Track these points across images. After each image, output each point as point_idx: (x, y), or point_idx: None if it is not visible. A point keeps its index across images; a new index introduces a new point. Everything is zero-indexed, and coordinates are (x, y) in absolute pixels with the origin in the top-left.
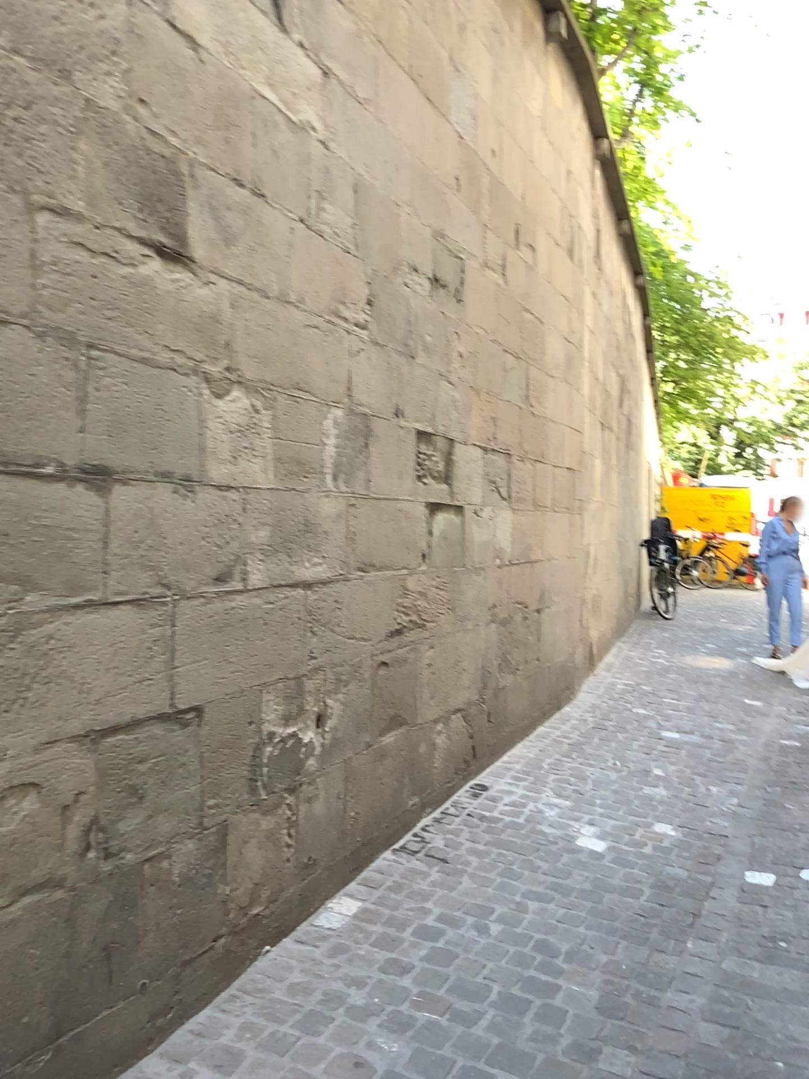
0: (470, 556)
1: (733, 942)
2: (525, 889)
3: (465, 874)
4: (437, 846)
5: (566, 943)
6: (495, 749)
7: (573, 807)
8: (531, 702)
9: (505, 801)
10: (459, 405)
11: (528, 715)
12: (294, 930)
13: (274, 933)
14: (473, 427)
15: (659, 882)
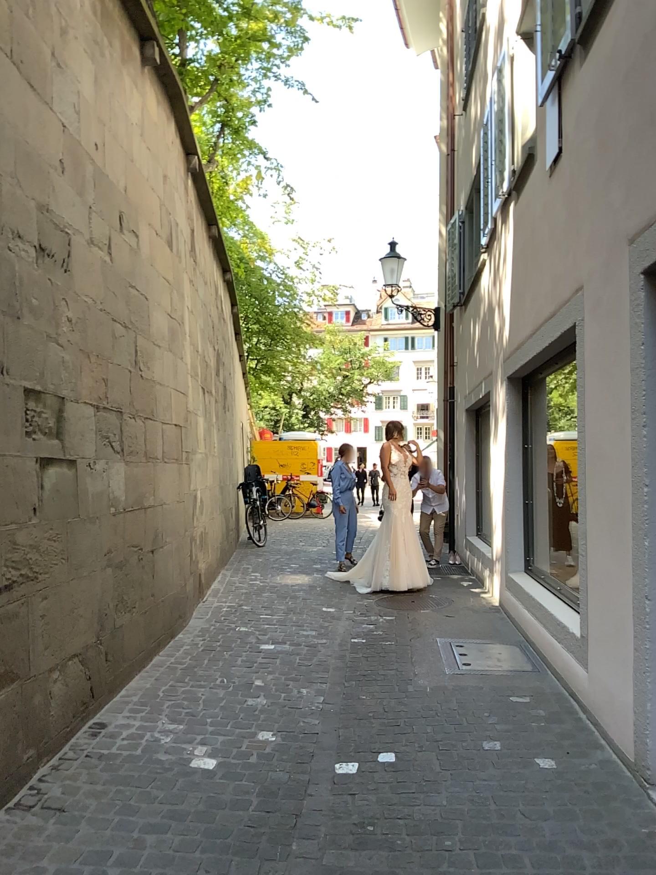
0: (83, 506)
1: (331, 836)
2: (142, 824)
3: (81, 821)
4: (53, 796)
5: (183, 874)
6: (112, 684)
7: (186, 729)
8: (146, 634)
9: (122, 735)
10: (69, 367)
11: (144, 647)
12: None
13: None
14: (84, 387)
15: (264, 790)
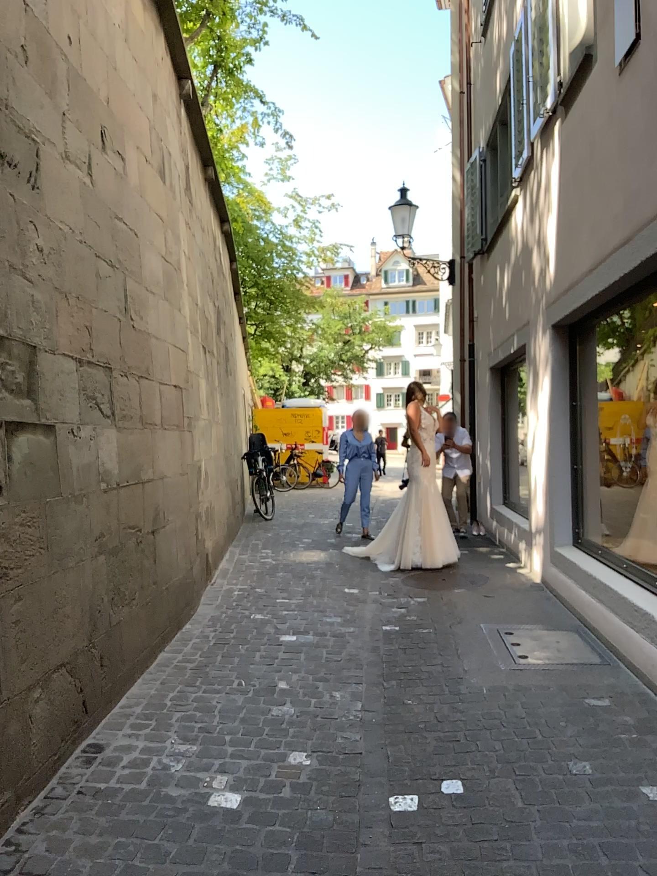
0: (66, 482)
1: None
2: None
3: None
4: (34, 857)
5: None
6: (110, 692)
7: (201, 752)
8: (148, 628)
9: (123, 762)
10: (42, 310)
11: (146, 643)
12: None
13: None
14: (63, 336)
15: (306, 842)
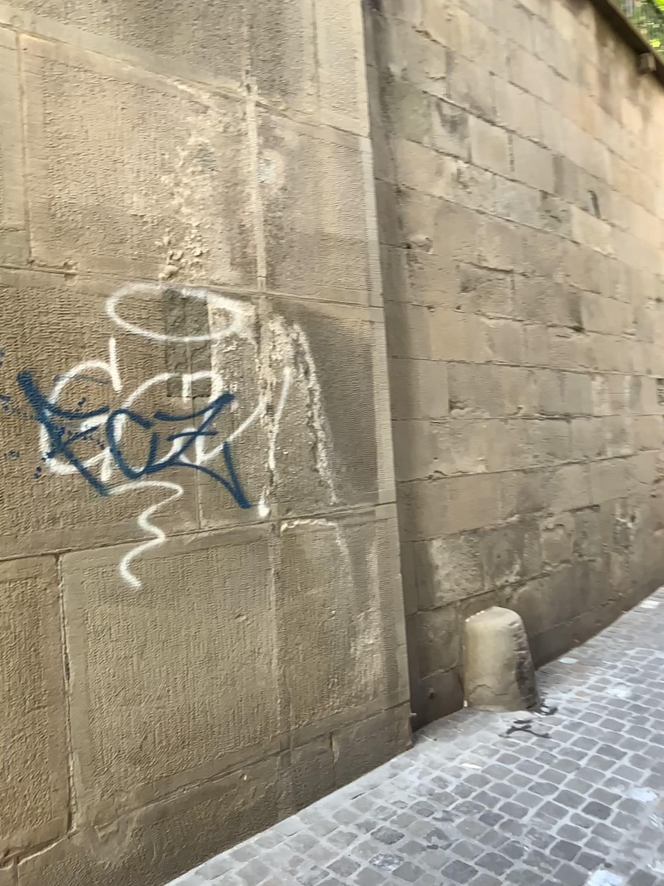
0: None
1: None
2: None
3: None
4: None
5: None
6: None
7: None
8: None
9: None
10: None
11: None
12: (632, 607)
13: (625, 606)
14: None
15: None
